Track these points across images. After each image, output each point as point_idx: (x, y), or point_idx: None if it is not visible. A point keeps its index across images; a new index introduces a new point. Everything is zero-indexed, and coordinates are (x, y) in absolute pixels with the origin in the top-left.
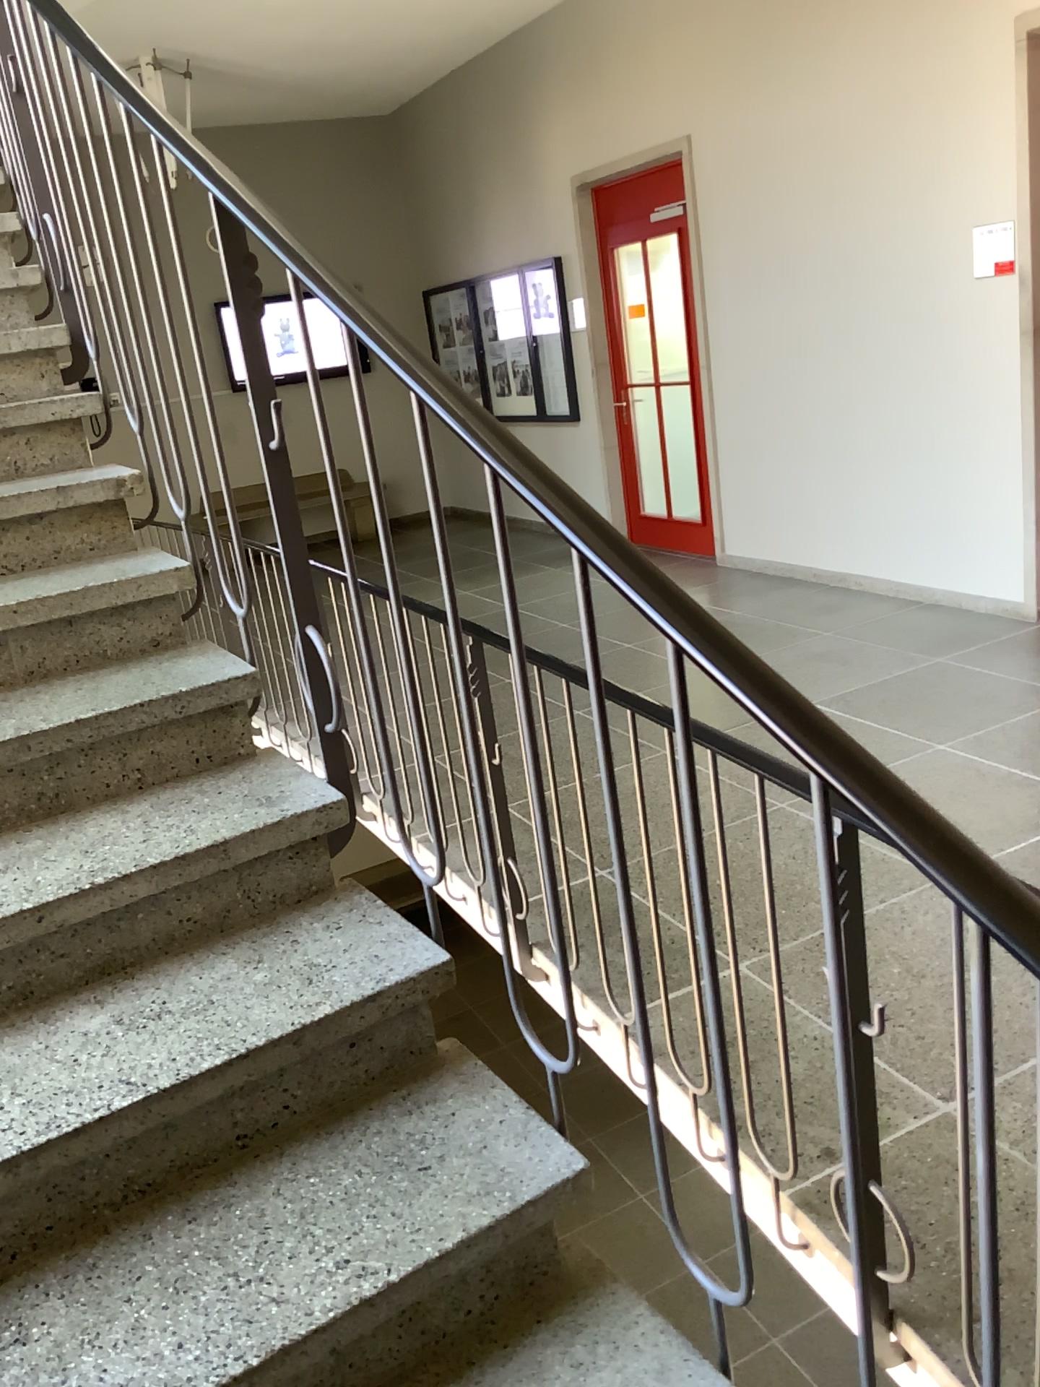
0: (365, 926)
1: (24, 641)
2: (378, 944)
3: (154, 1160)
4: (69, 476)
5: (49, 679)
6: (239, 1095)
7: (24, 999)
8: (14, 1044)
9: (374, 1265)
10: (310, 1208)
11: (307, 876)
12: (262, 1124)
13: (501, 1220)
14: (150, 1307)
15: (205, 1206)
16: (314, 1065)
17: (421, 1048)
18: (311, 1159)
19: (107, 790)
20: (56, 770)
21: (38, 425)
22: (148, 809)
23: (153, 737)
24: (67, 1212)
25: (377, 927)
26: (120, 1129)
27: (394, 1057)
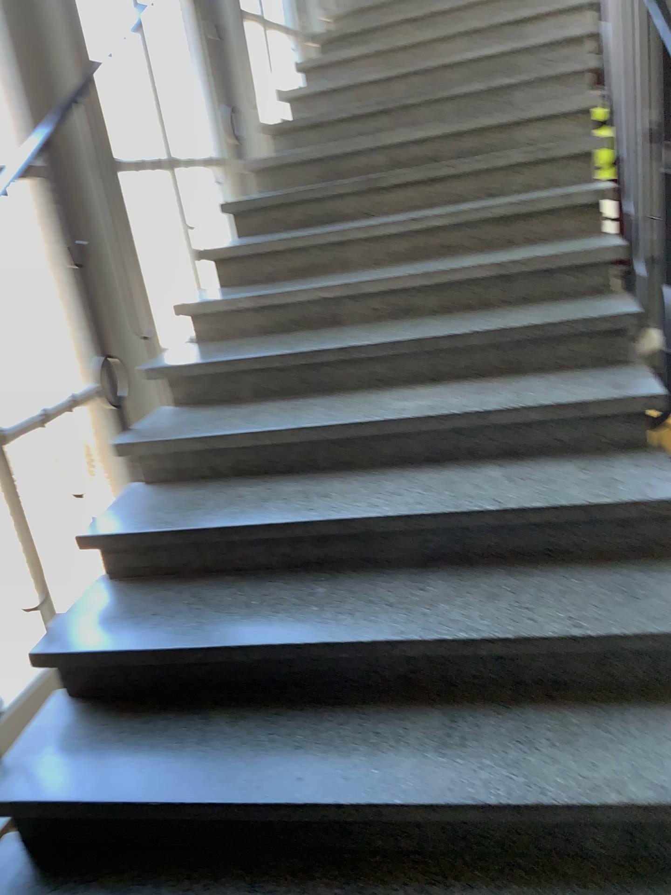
0: (653, 467)
1: (522, 279)
2: (654, 477)
3: (502, 541)
4: (576, 187)
5: (531, 302)
6: (550, 526)
7: (471, 454)
8: (459, 471)
9: (583, 622)
10: (566, 589)
11: (632, 433)
12: (561, 546)
13: (664, 634)
14: (476, 597)
15: (519, 570)
16: (594, 526)
17: (664, 542)
18: (579, 571)
19: (540, 364)
20: (517, 348)
21: (567, 156)
22: (557, 378)
23: (571, 340)
24: (459, 548)
25: (659, 469)
26: (488, 520)
27: (646, 541)
